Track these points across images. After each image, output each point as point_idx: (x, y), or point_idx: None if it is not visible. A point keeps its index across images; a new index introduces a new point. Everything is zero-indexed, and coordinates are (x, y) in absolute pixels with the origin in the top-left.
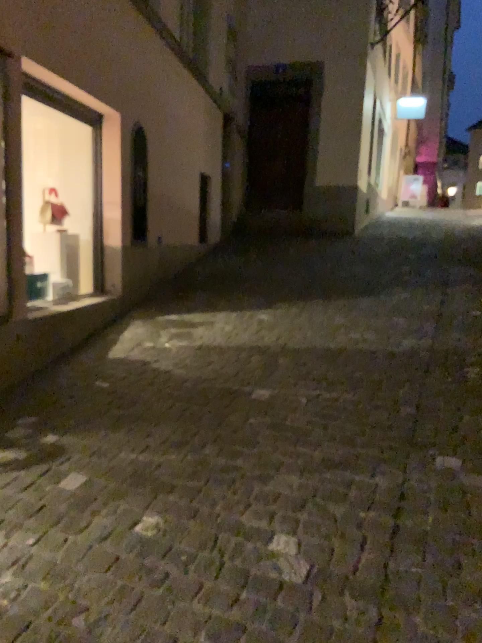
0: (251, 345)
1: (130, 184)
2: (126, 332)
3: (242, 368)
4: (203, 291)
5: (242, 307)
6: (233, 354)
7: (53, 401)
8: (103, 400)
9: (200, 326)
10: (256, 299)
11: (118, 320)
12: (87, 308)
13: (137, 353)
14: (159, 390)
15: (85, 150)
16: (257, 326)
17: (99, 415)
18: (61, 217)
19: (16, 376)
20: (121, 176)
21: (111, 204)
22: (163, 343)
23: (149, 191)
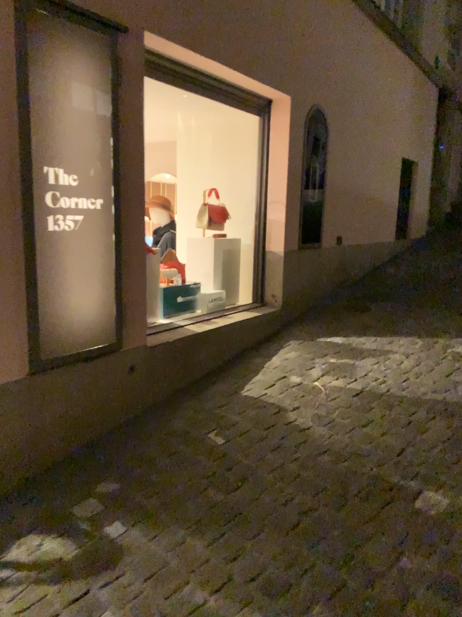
0: (431, 400)
1: (300, 178)
2: (274, 359)
3: (410, 443)
4: (385, 305)
5: (432, 332)
6: (402, 414)
7: (148, 460)
8: (203, 471)
9: (368, 358)
10: (454, 321)
11: (272, 338)
12: (231, 327)
13: (275, 393)
14: (280, 465)
15: (250, 140)
16: (448, 366)
17: (187, 500)
18: (218, 219)
19: (122, 415)
20: (290, 169)
21: (276, 202)
22: (313, 381)
23: (325, 185)
